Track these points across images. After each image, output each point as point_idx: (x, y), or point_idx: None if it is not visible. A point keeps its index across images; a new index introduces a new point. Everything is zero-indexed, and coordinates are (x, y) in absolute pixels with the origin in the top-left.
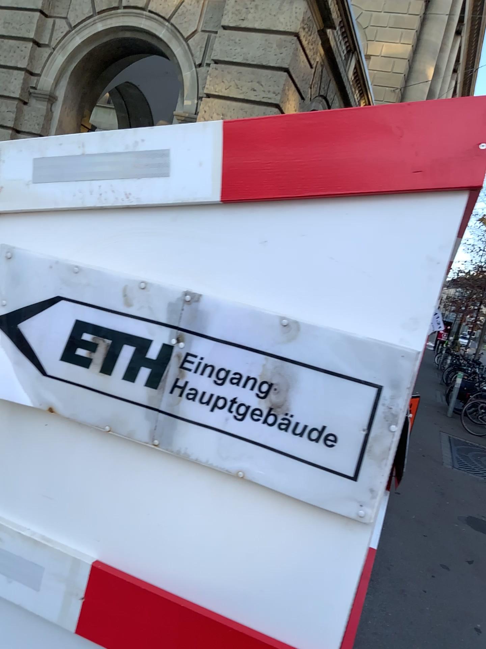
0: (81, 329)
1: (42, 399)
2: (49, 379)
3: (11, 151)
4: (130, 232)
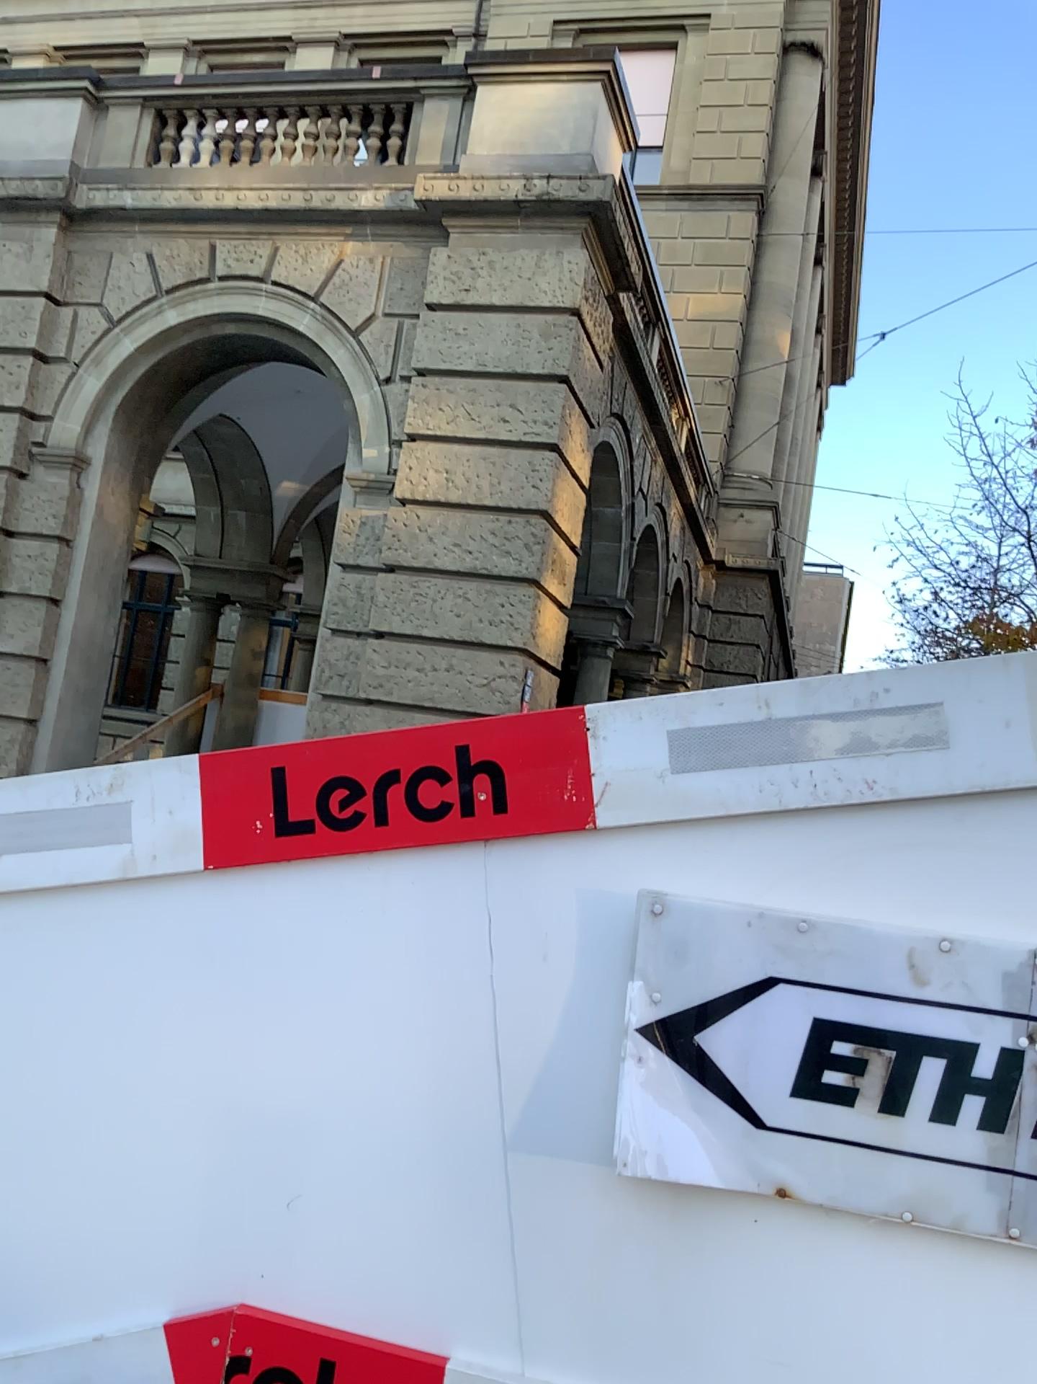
0: (839, 1039)
1: (766, 1176)
2: (777, 1137)
3: (626, 724)
4: (885, 852)
